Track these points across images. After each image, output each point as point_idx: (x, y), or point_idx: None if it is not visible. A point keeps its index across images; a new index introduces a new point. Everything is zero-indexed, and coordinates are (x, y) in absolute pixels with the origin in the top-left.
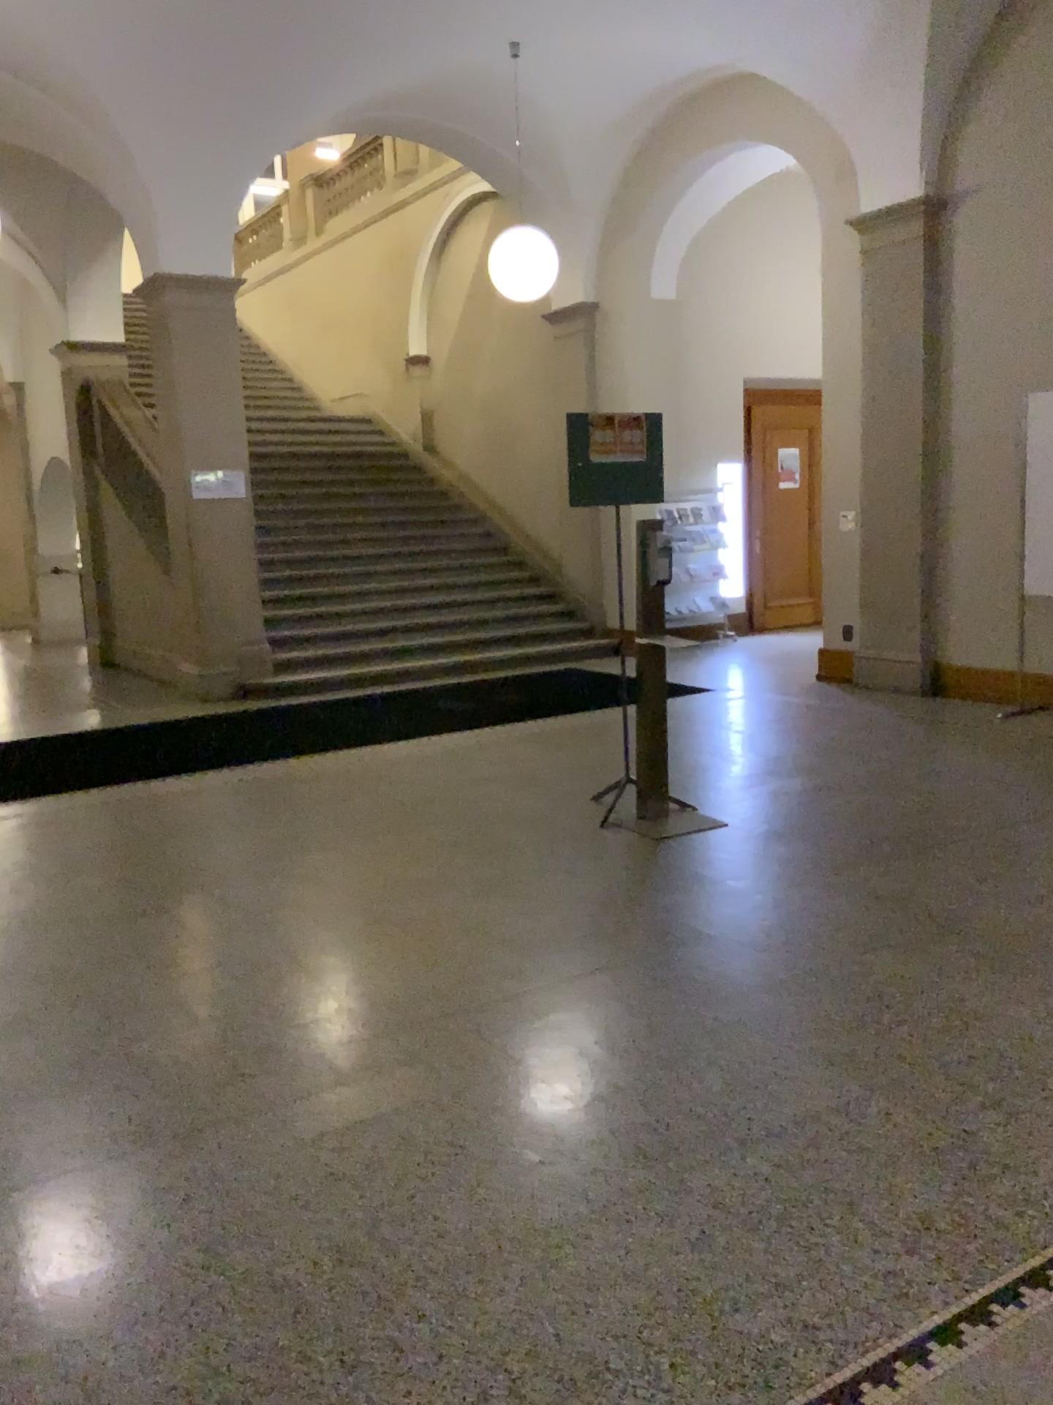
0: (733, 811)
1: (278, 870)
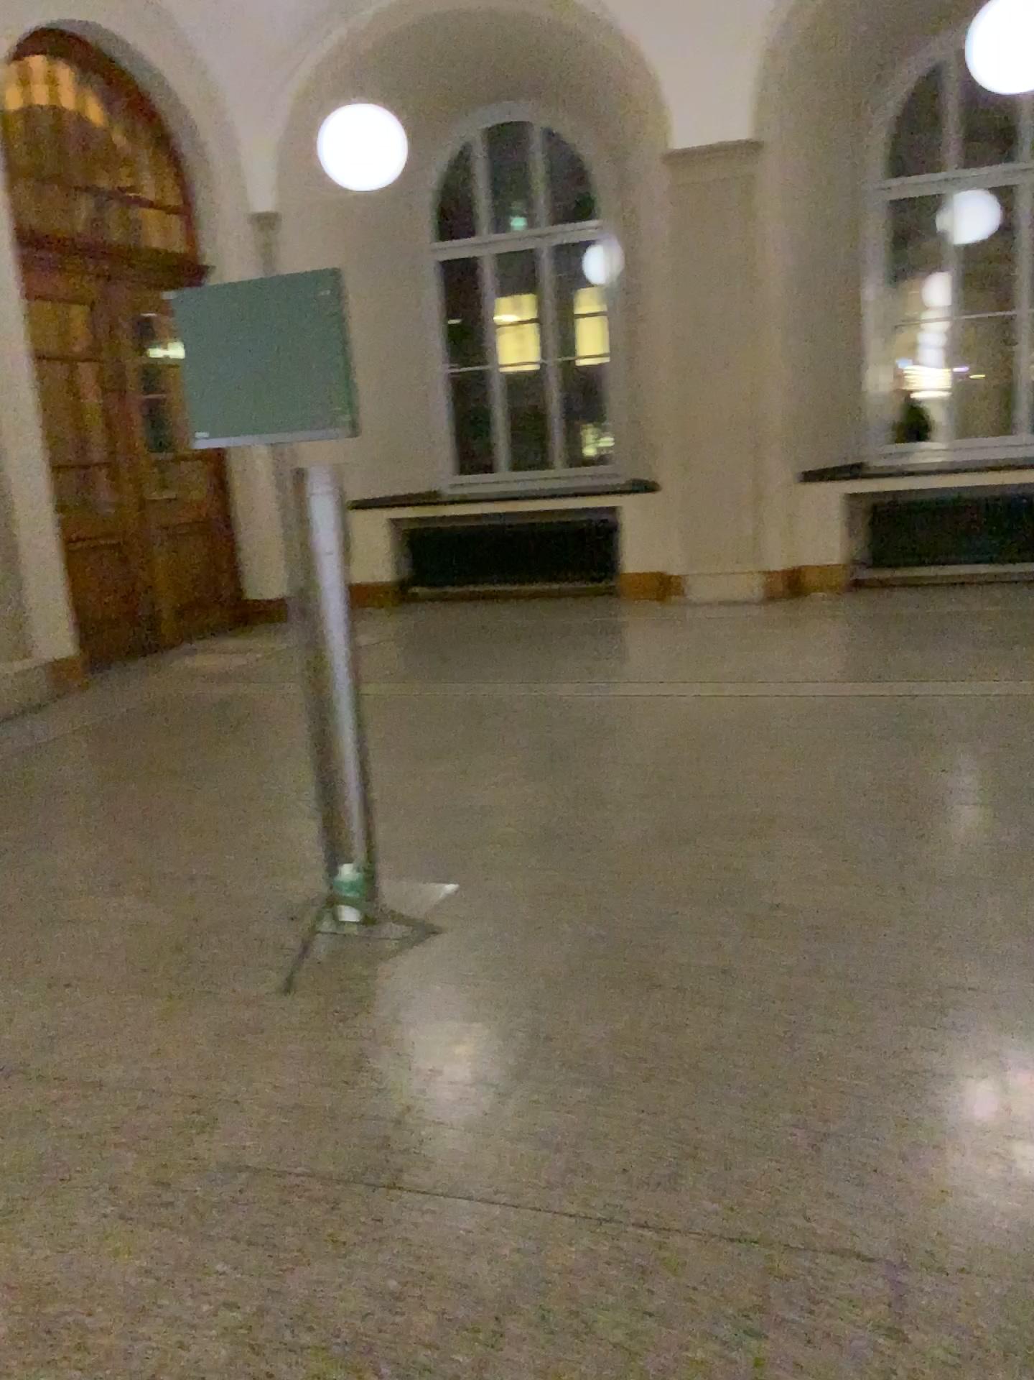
0: (279, 896)
1: (938, 1057)
